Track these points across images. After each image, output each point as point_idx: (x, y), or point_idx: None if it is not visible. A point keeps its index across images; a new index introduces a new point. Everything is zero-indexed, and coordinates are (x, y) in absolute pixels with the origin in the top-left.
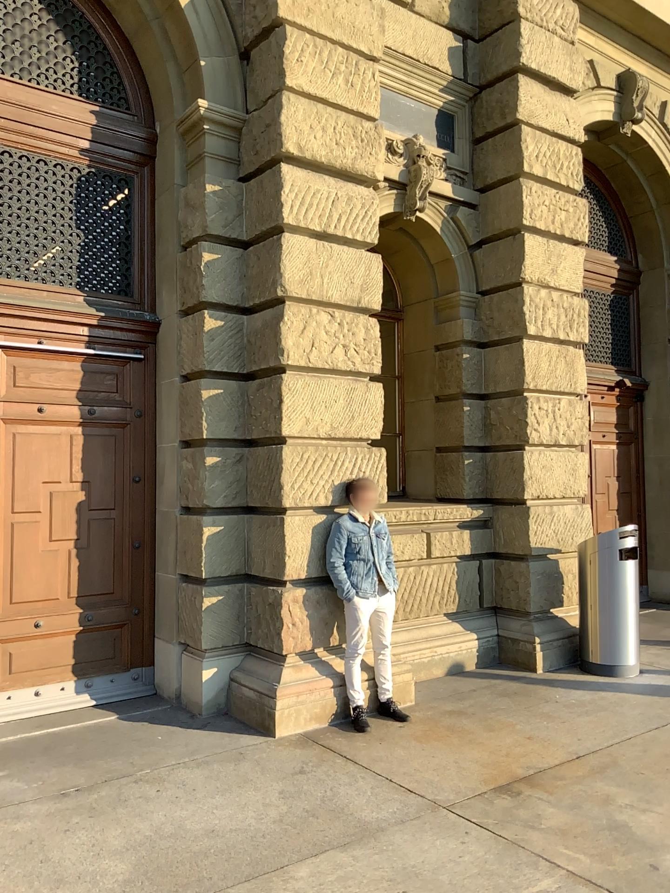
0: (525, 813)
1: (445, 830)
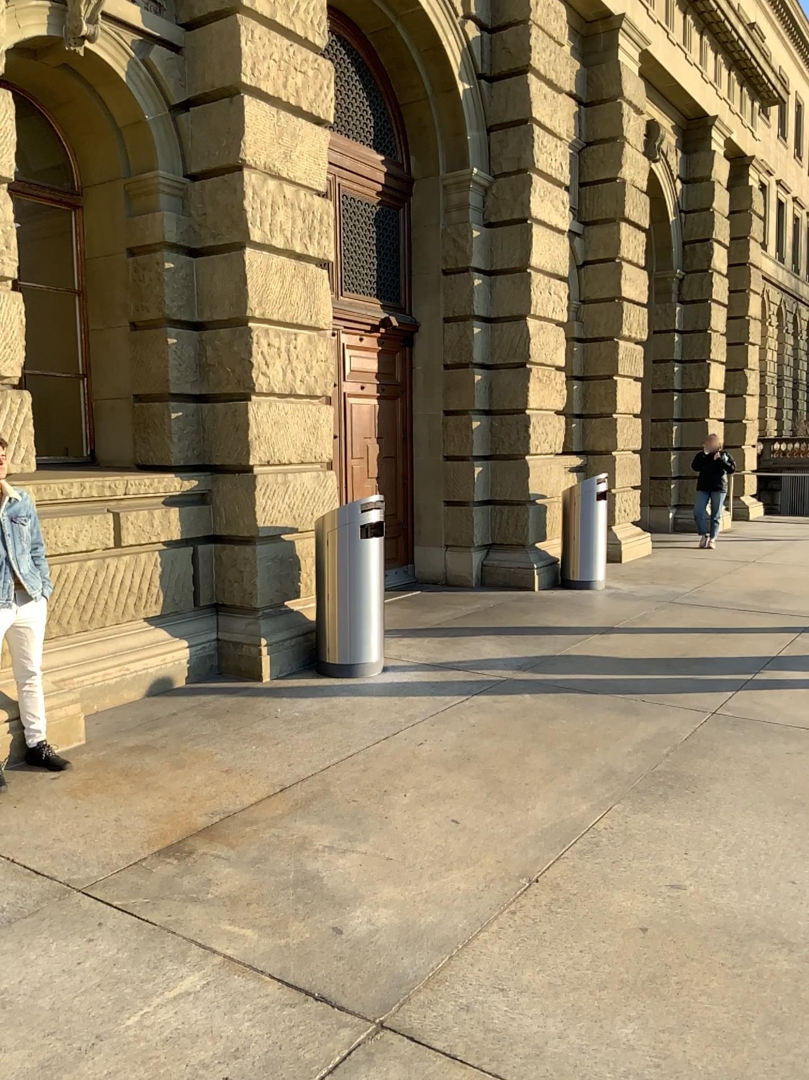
0: (184, 878)
1: (64, 922)
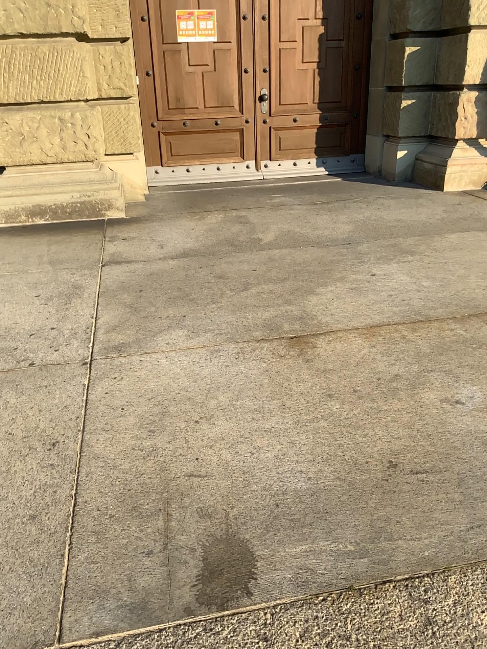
0: None
1: None
